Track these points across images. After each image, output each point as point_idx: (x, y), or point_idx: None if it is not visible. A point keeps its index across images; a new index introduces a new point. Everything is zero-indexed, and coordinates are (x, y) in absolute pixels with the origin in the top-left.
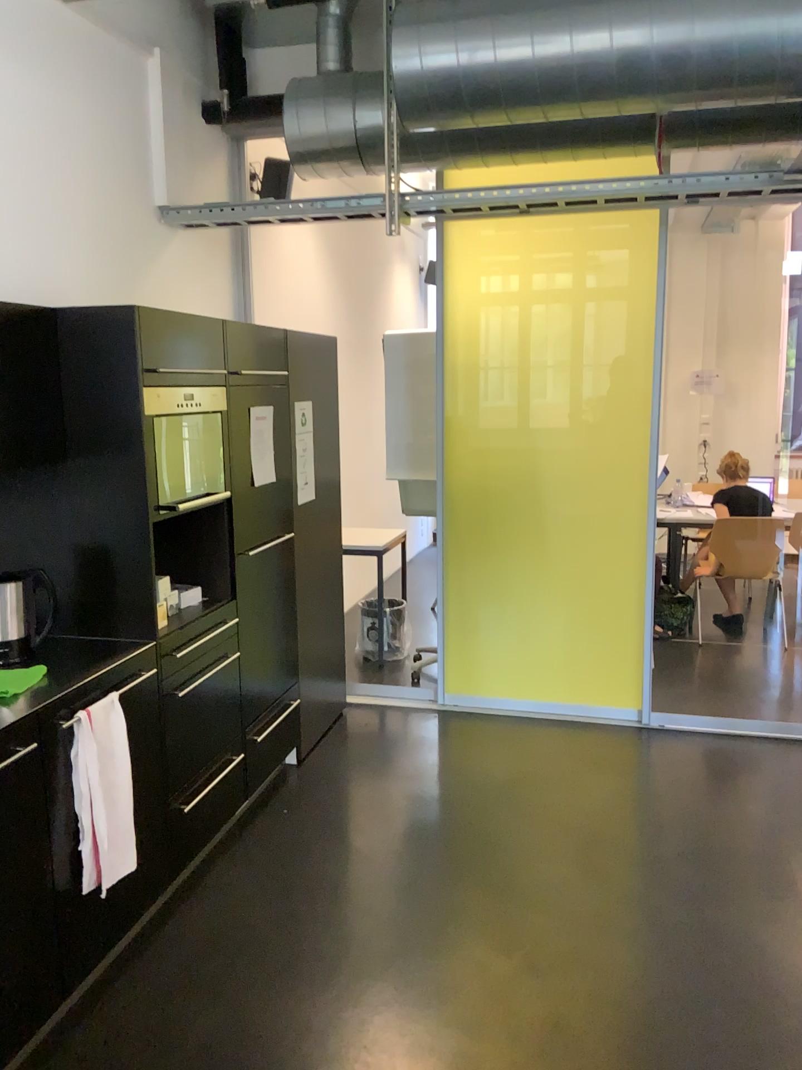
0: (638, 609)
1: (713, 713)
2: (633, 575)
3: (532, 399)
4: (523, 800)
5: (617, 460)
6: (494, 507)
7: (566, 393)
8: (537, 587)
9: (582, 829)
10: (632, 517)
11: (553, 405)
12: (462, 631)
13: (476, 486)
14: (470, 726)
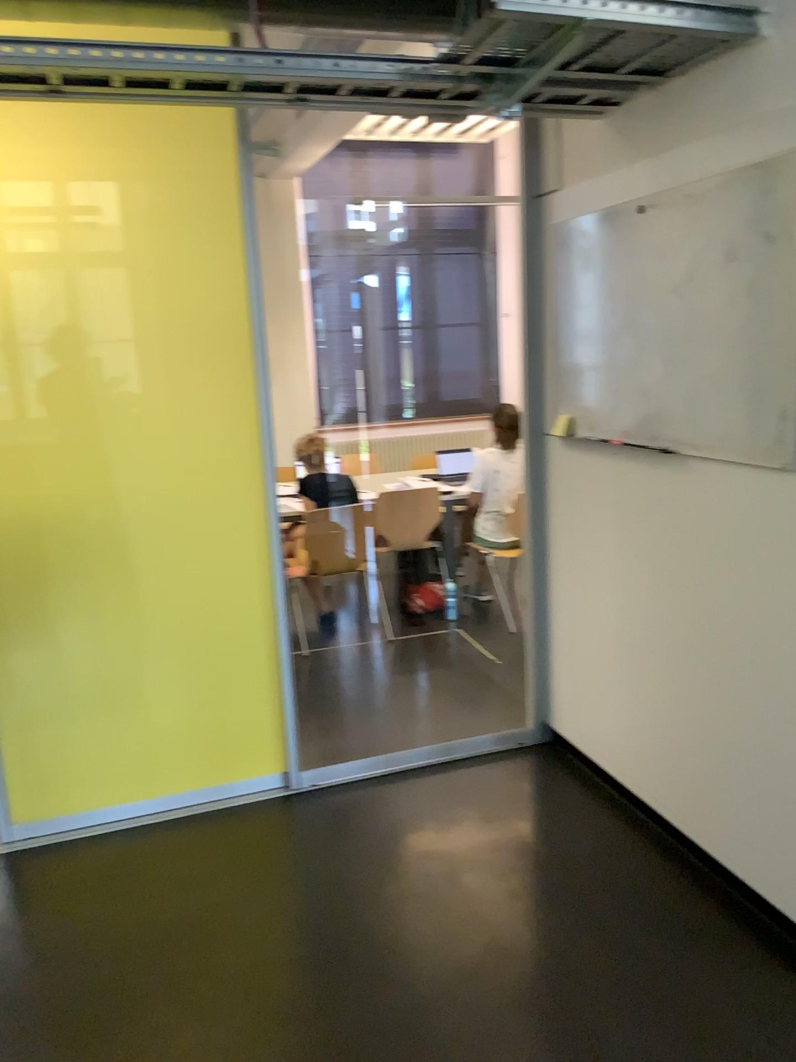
0: (267, 650)
1: (363, 751)
2: (257, 607)
3: (86, 385)
4: (185, 991)
5: (217, 460)
6: (48, 546)
7: (134, 374)
8: (128, 648)
9: (288, 1015)
10: (246, 534)
11: (119, 391)
12: (23, 731)
13: (15, 519)
14: (59, 870)
